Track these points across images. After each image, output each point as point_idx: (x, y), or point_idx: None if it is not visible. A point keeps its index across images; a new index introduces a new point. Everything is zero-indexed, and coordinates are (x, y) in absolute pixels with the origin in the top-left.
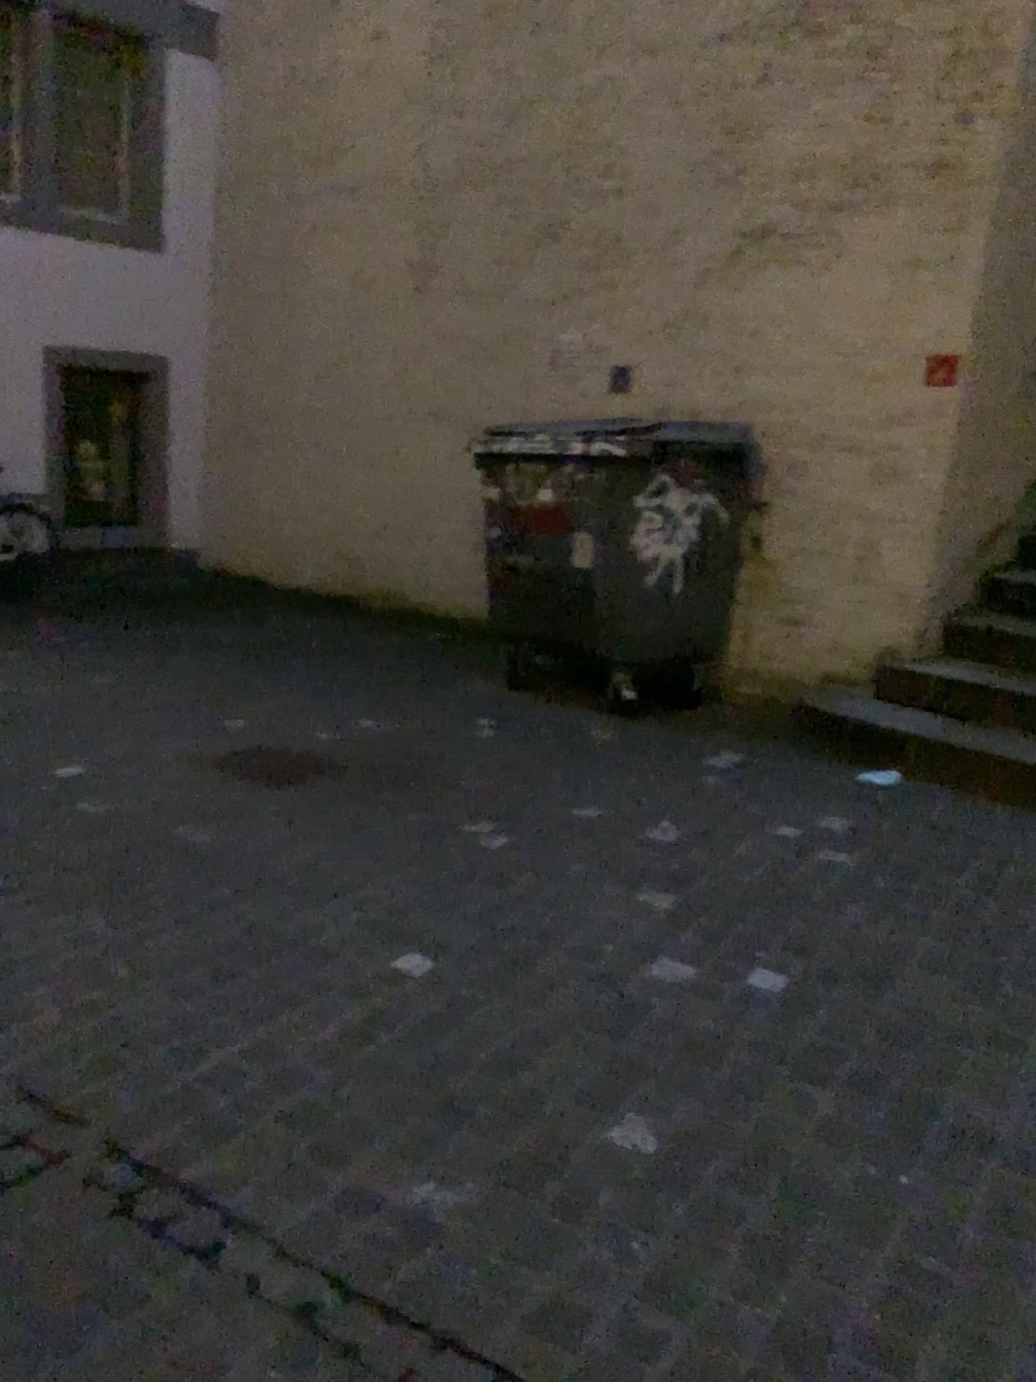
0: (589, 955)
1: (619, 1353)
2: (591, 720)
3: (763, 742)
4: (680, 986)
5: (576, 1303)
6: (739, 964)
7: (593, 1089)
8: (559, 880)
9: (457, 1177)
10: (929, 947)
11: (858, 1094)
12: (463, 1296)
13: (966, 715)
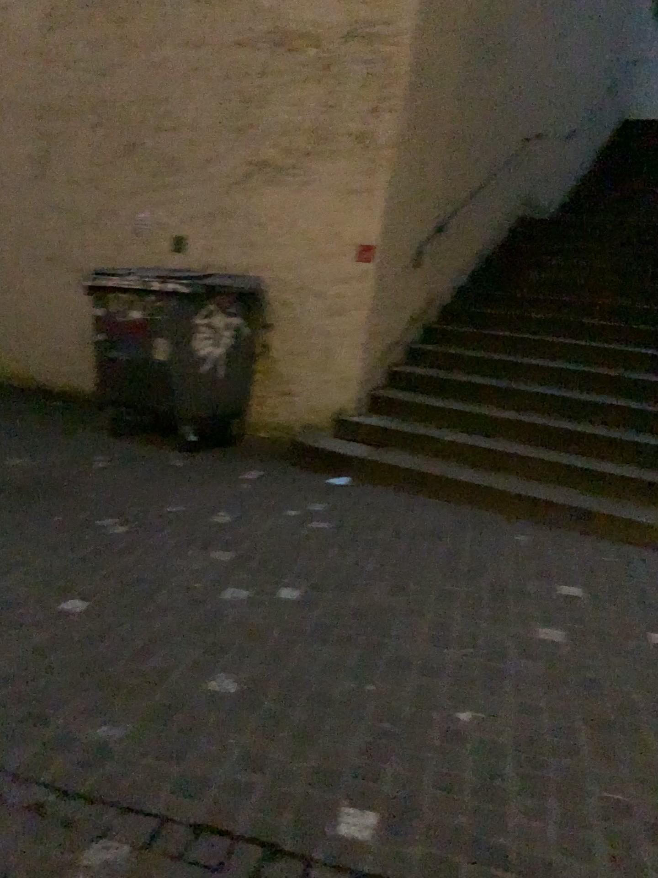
0: (185, 592)
1: (228, 798)
2: (171, 456)
3: (275, 466)
4: (241, 604)
5: (201, 777)
6: (273, 589)
7: (197, 665)
8: (162, 551)
9: (122, 722)
10: (374, 572)
11: (343, 650)
12: (134, 784)
13: (386, 447)
